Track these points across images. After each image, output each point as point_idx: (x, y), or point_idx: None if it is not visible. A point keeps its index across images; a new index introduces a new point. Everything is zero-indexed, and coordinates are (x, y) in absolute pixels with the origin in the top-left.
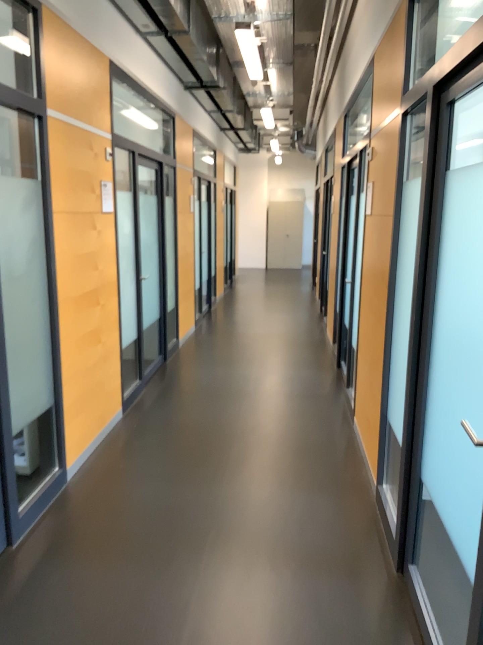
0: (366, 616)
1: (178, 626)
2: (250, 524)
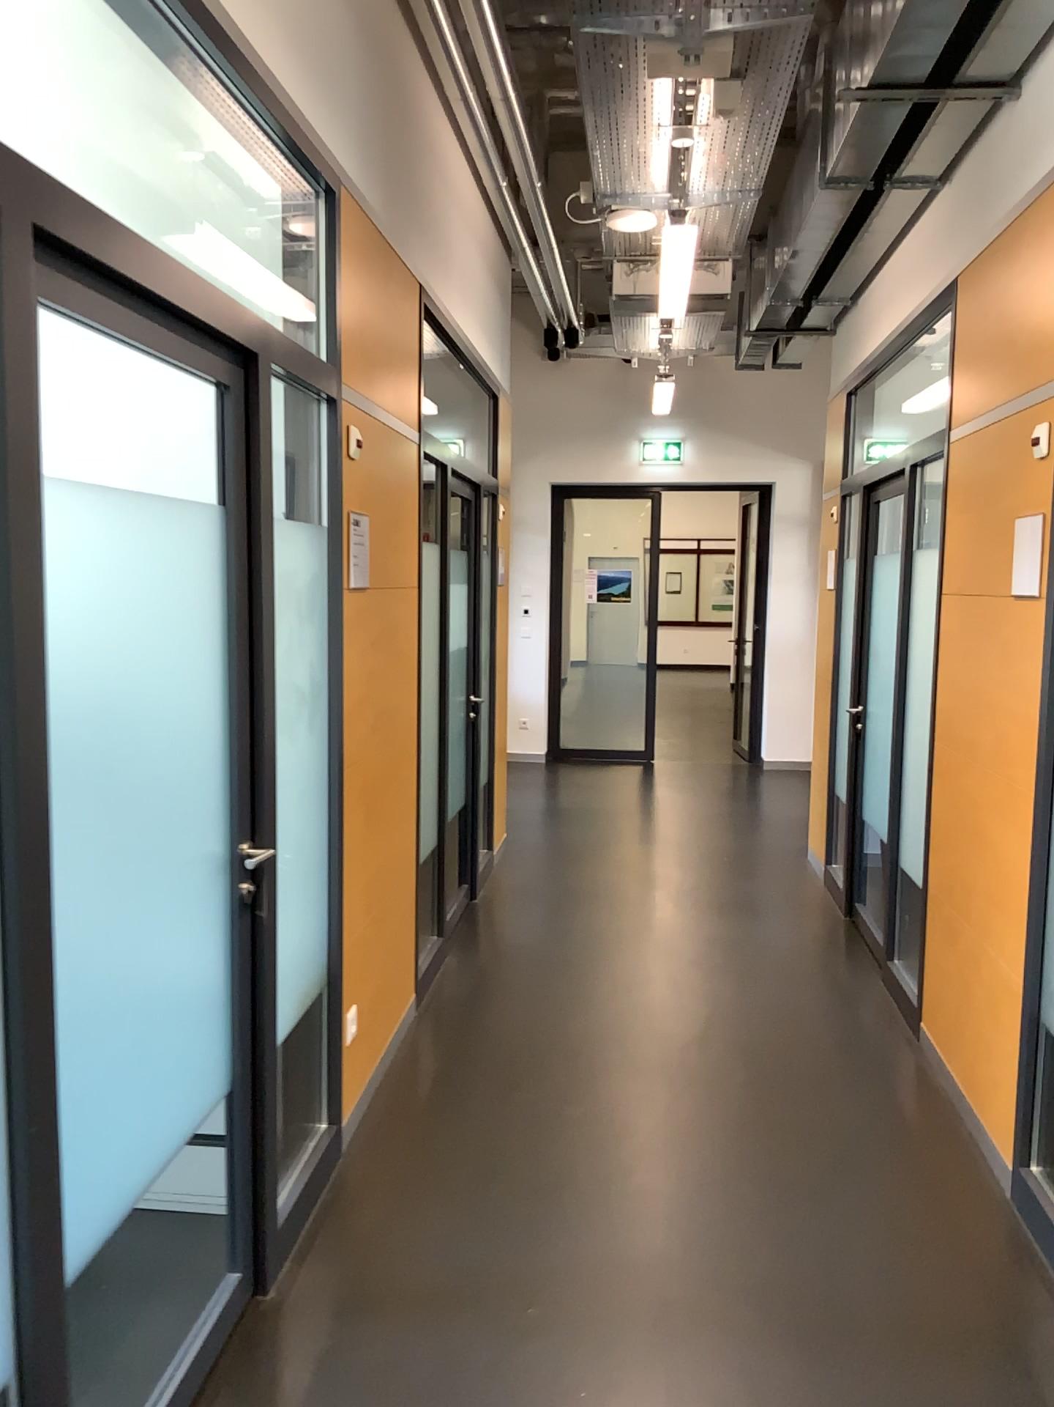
0: None
1: None
2: None
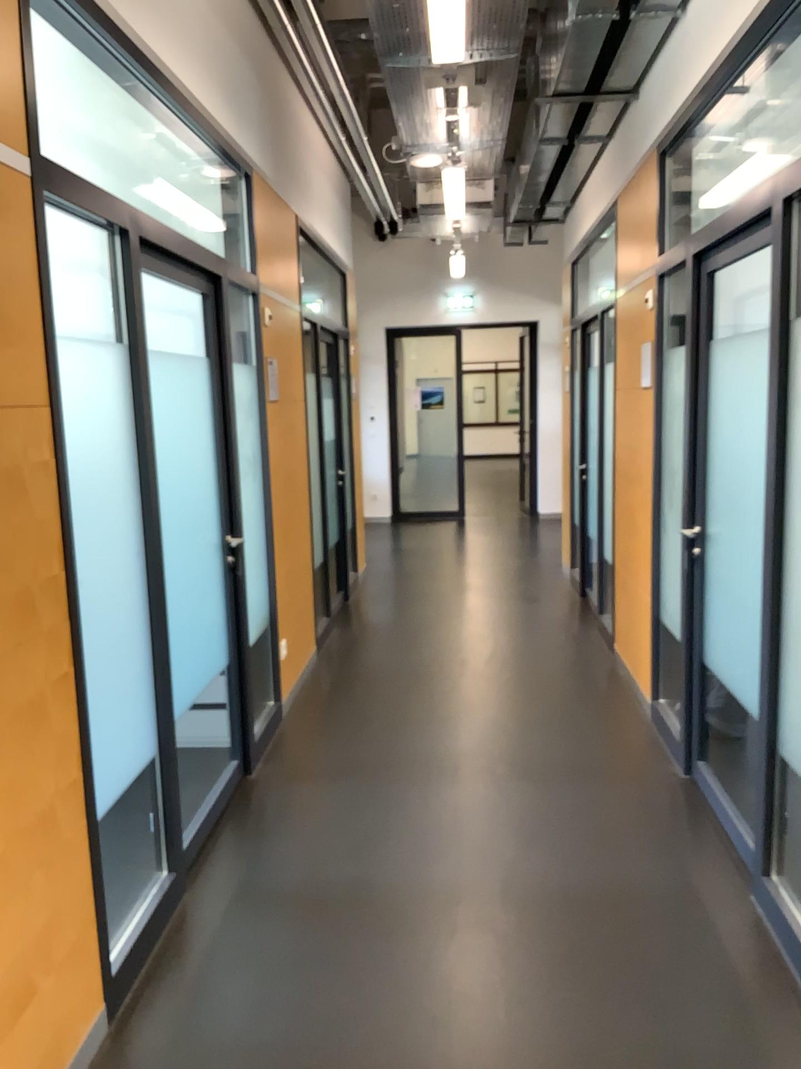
0: (259, 845)
1: (466, 828)
2: (388, 945)
